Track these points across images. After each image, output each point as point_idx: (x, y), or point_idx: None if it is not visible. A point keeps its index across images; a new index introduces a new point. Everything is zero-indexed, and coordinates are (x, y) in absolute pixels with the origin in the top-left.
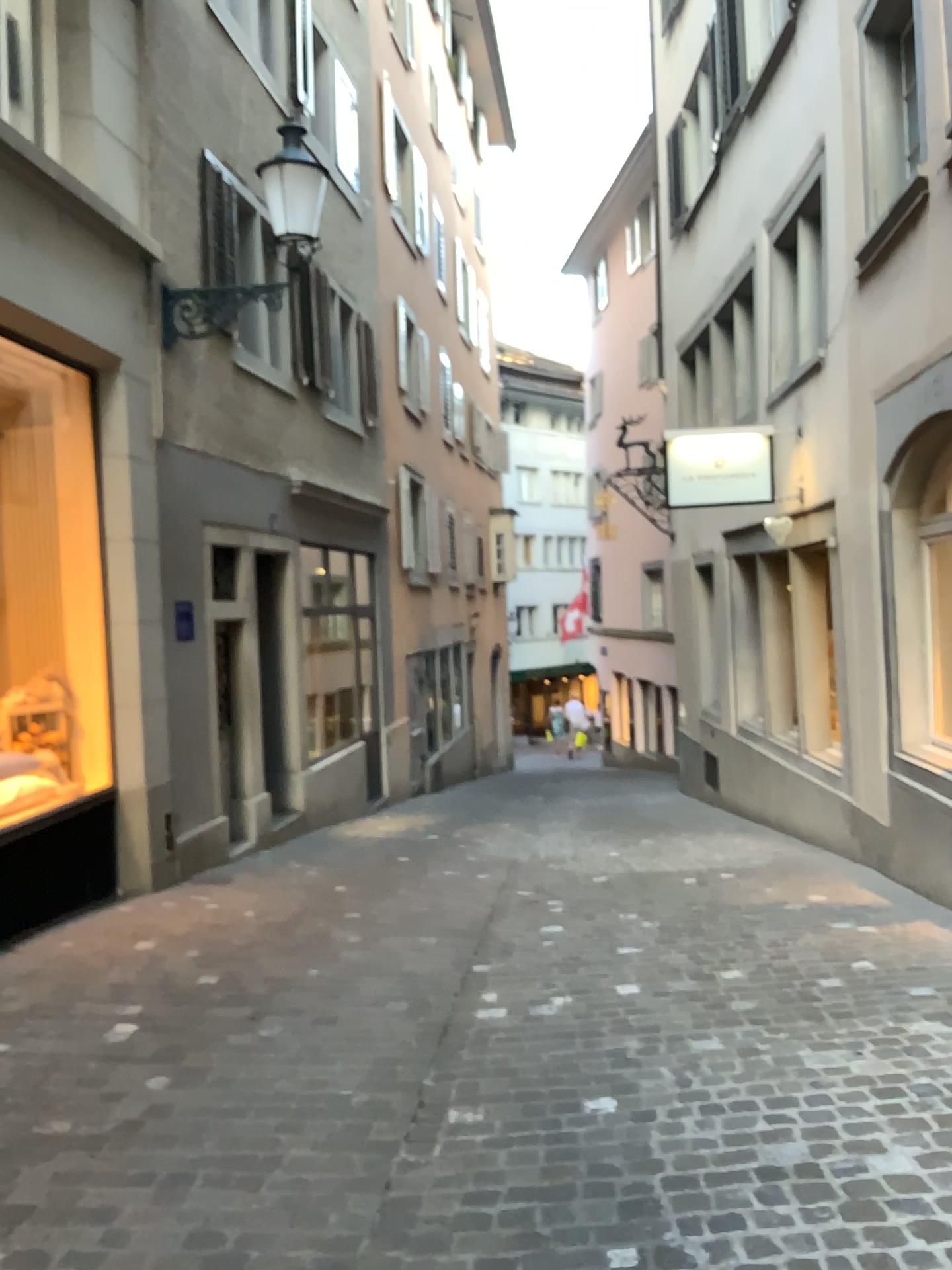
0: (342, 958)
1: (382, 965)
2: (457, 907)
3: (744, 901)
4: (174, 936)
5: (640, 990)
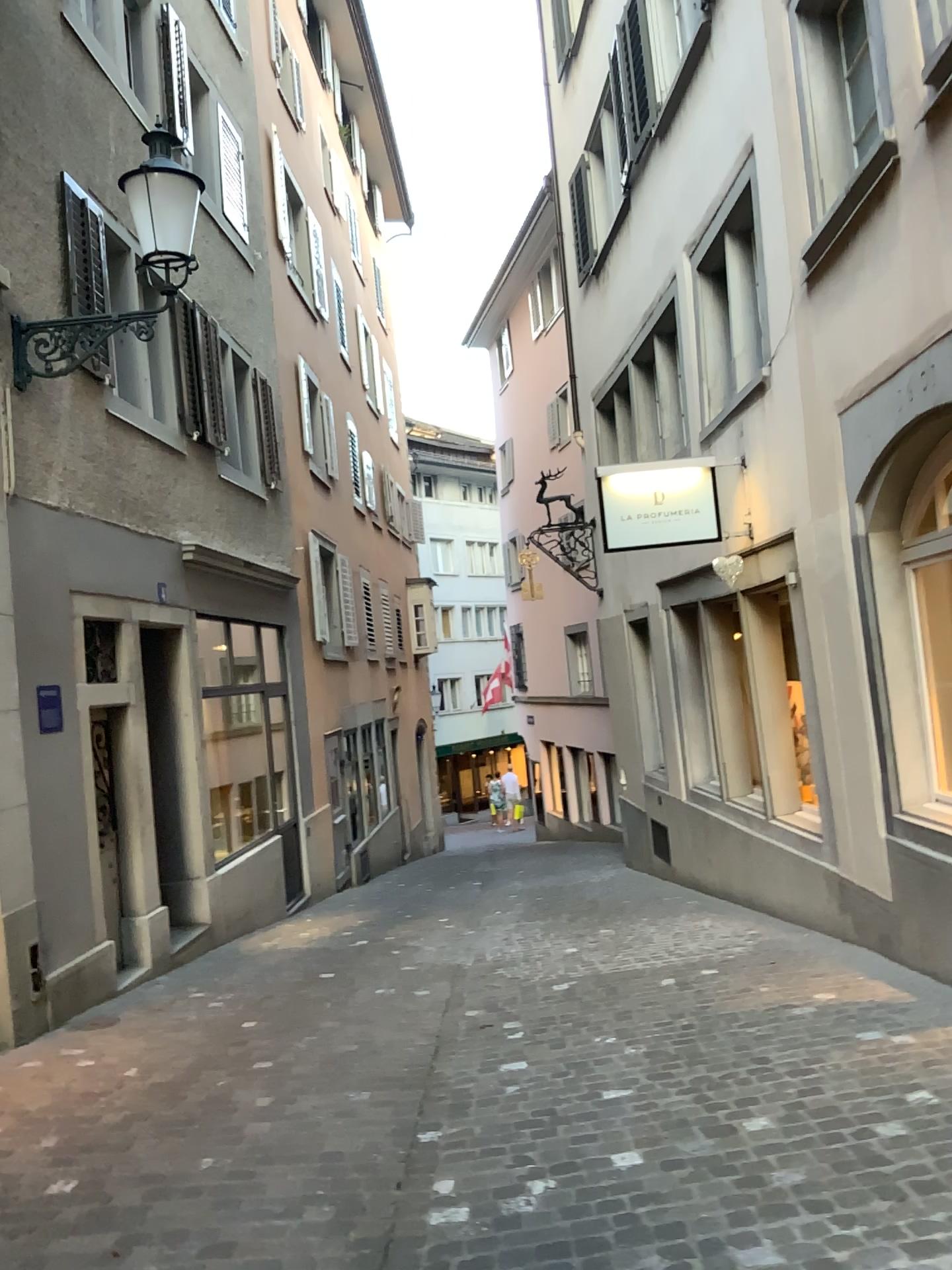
0: (243, 1140)
1: (297, 1147)
2: (394, 1044)
3: (748, 1011)
4: (22, 1120)
5: (648, 1166)
